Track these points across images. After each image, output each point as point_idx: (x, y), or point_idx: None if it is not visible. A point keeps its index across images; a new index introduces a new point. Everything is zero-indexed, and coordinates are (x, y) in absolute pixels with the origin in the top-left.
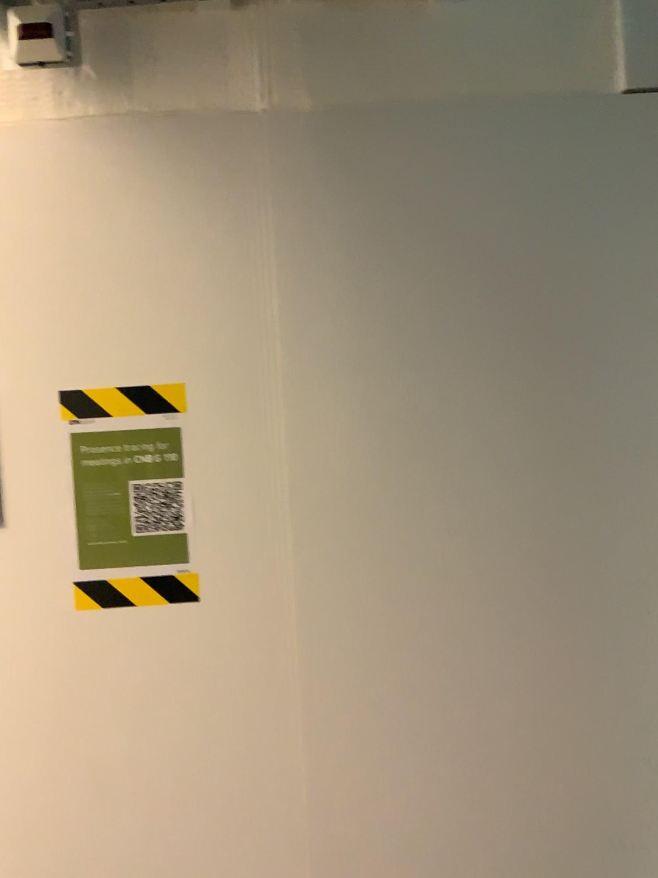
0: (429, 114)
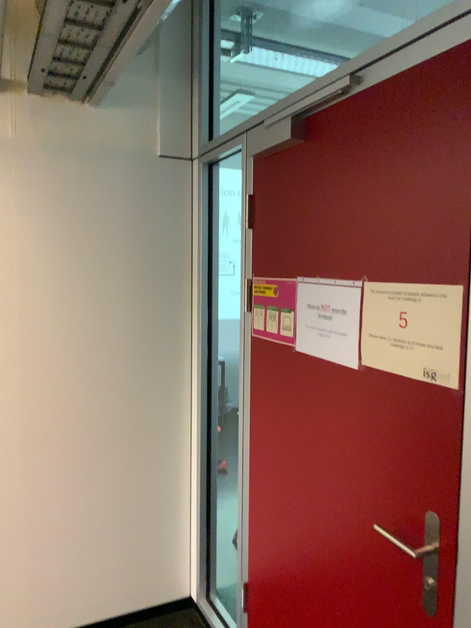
0: (83, 151)
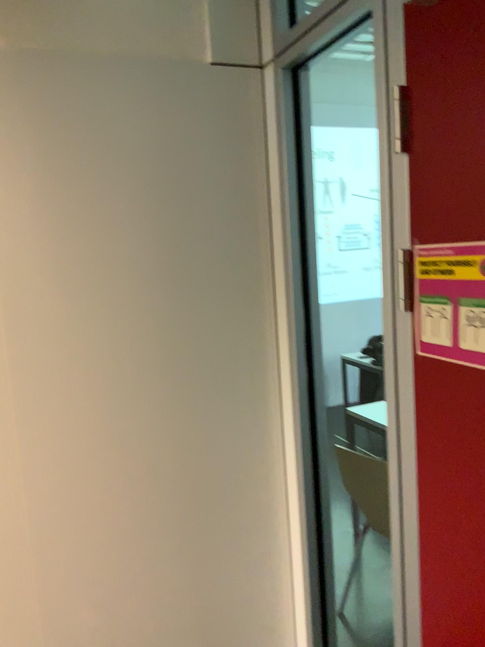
0: (88, 63)
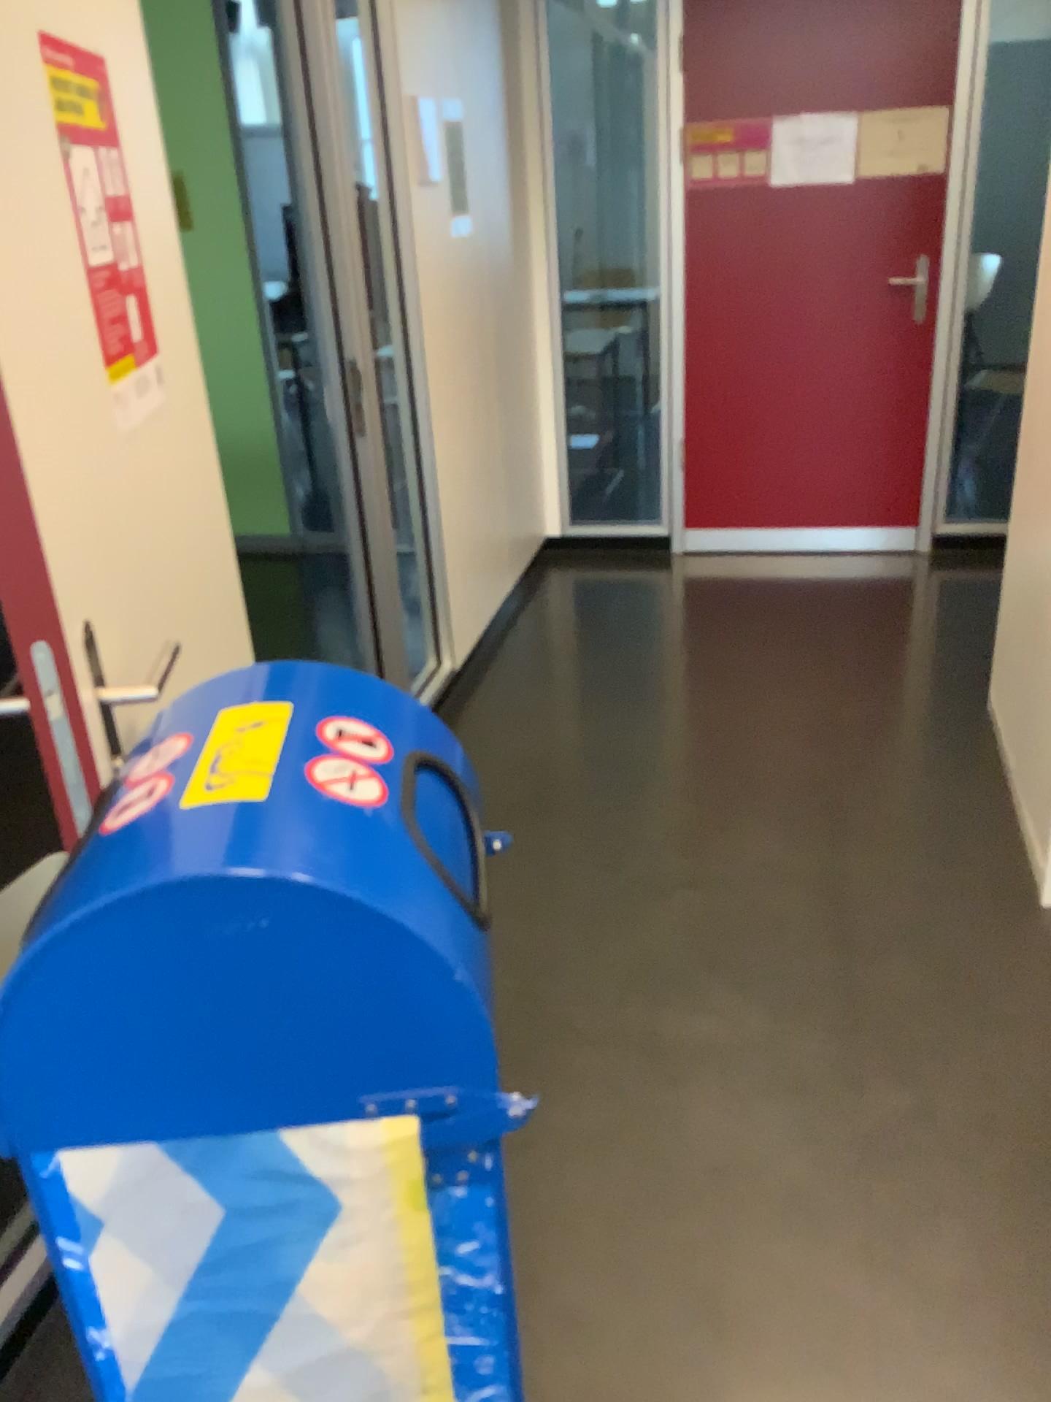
0: None
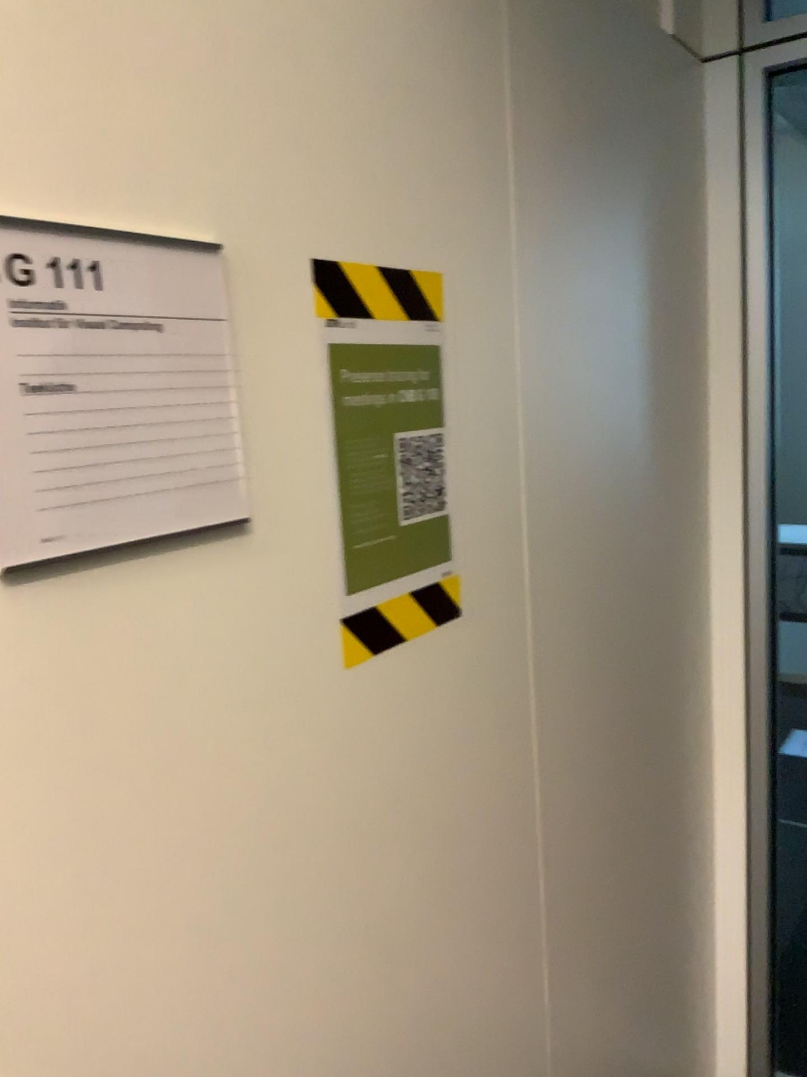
0: None
